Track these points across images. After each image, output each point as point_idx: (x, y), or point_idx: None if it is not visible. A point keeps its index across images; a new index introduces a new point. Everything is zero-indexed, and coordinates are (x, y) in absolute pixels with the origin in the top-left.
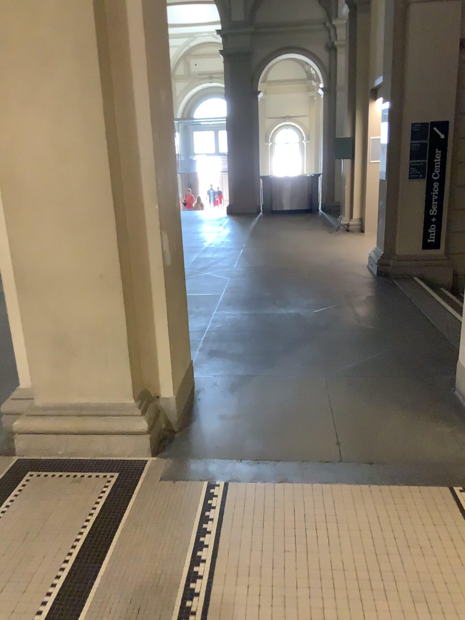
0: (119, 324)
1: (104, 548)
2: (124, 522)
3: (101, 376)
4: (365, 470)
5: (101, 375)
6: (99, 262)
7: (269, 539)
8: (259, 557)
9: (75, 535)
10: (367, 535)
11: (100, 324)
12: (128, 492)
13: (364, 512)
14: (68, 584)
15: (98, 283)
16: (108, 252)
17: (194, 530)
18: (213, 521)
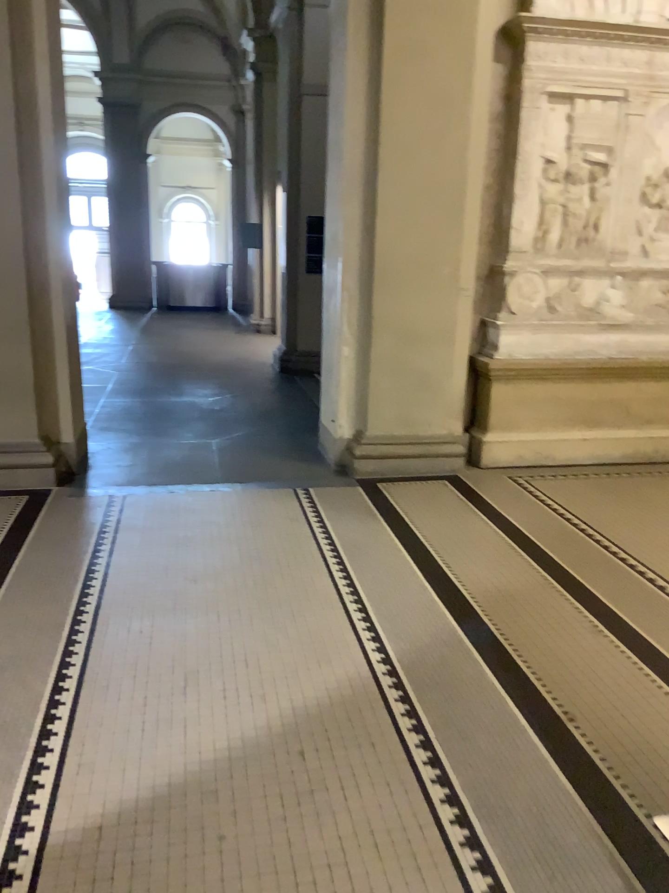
0: (28, 372)
1: (30, 525)
2: (42, 515)
3: (10, 417)
4: (234, 484)
5: (10, 416)
6: (12, 318)
7: (158, 515)
8: (150, 522)
9: (4, 522)
10: (228, 509)
11: (11, 371)
12: (41, 502)
13: (228, 500)
14: (7, 539)
15: (10, 335)
16: (19, 309)
17: (100, 515)
18: (114, 510)
